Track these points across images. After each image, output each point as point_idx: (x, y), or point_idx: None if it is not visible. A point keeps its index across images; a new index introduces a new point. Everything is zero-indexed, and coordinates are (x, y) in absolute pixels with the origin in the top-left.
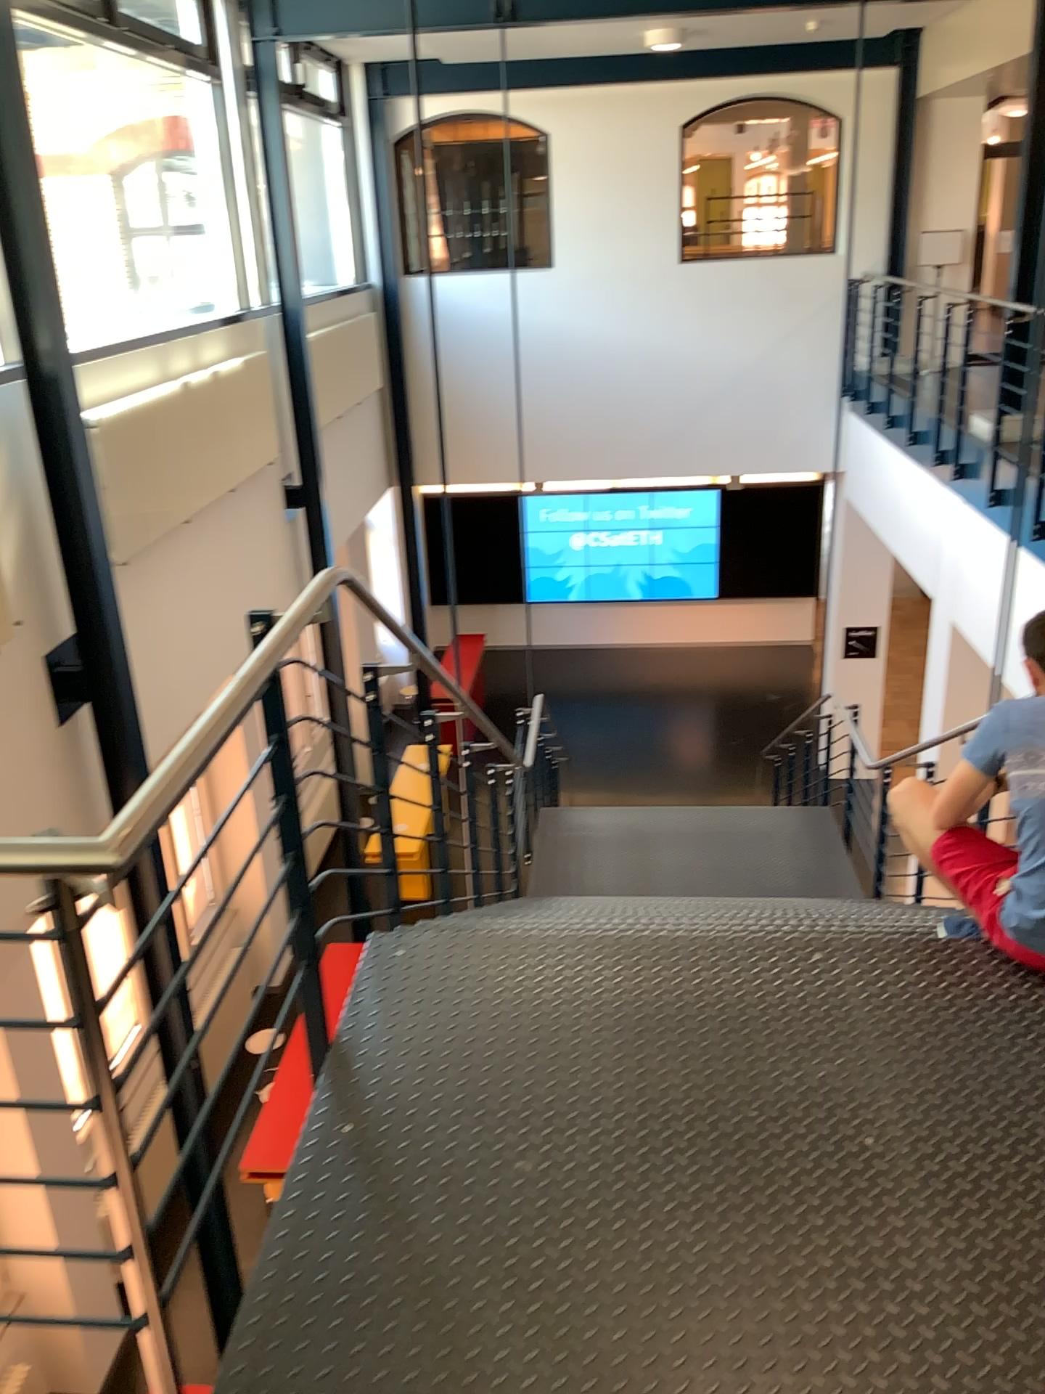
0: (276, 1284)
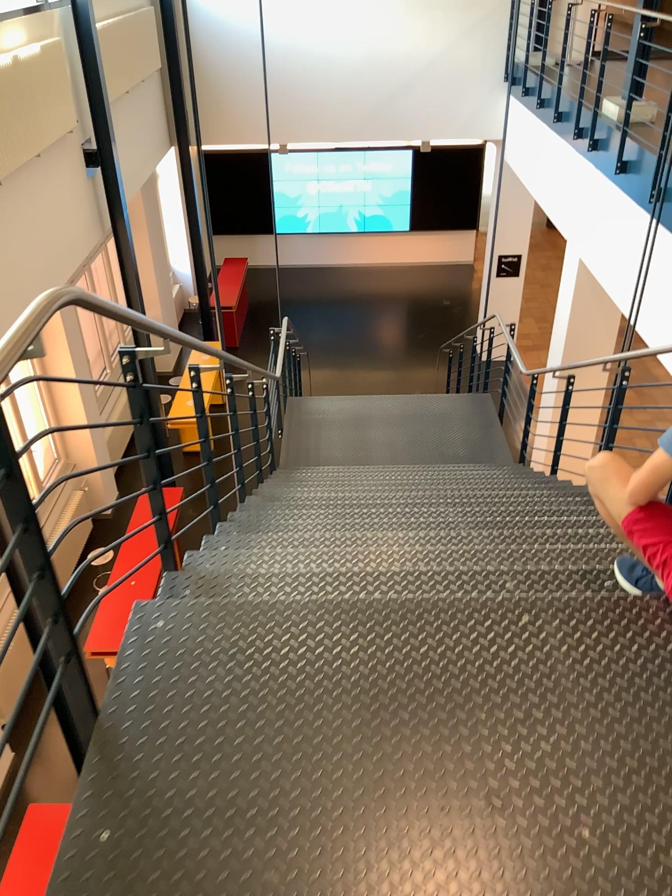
0: None
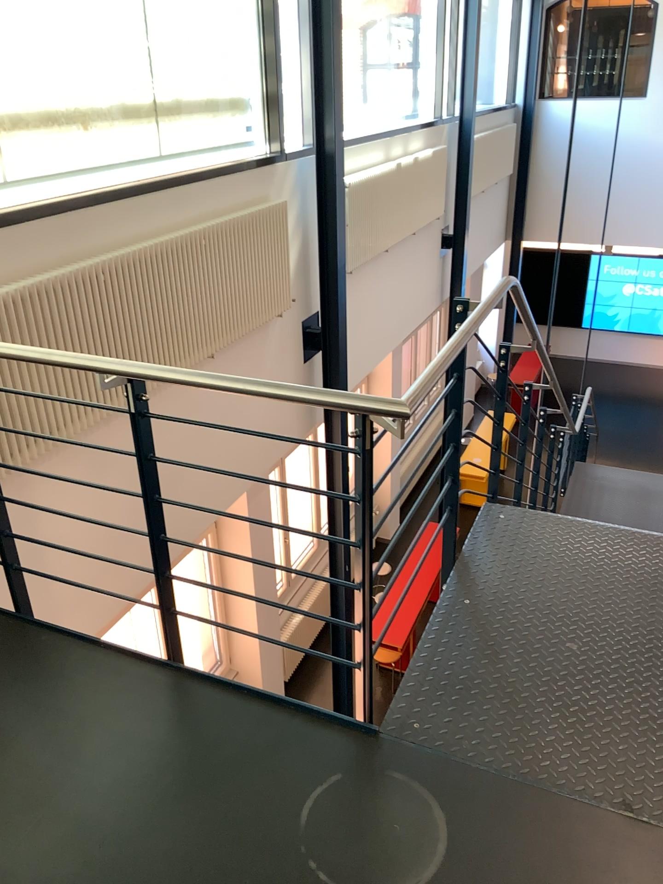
0: (425, 669)
